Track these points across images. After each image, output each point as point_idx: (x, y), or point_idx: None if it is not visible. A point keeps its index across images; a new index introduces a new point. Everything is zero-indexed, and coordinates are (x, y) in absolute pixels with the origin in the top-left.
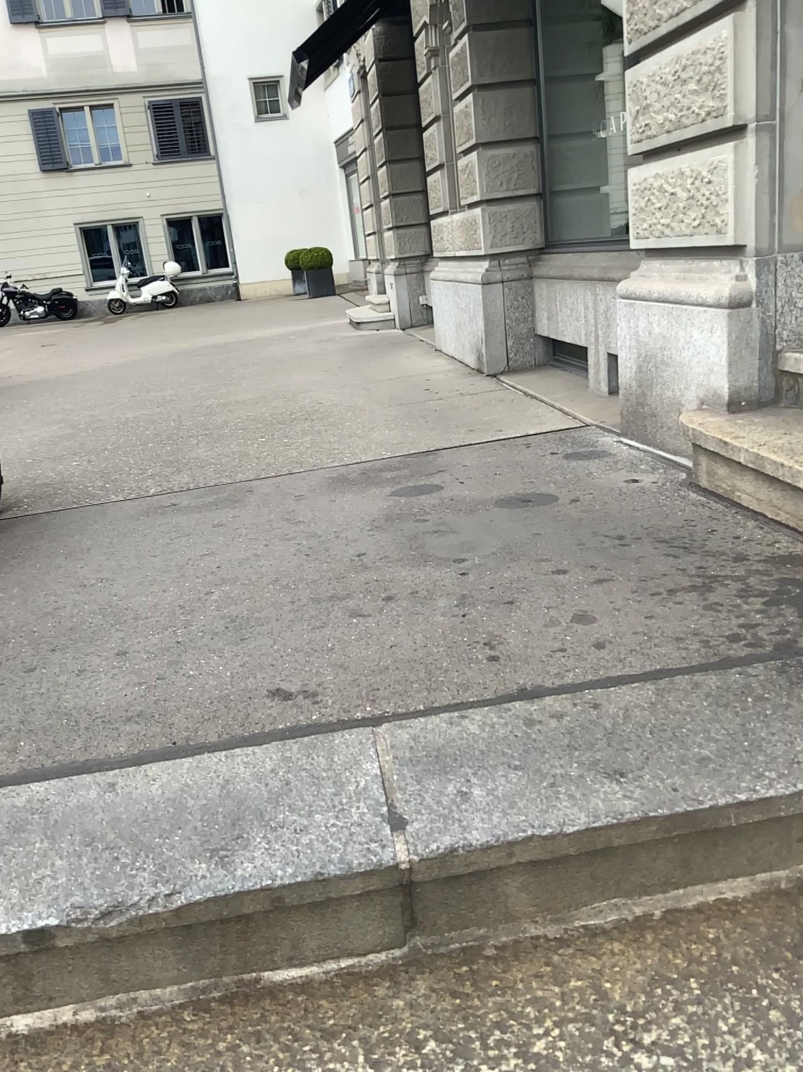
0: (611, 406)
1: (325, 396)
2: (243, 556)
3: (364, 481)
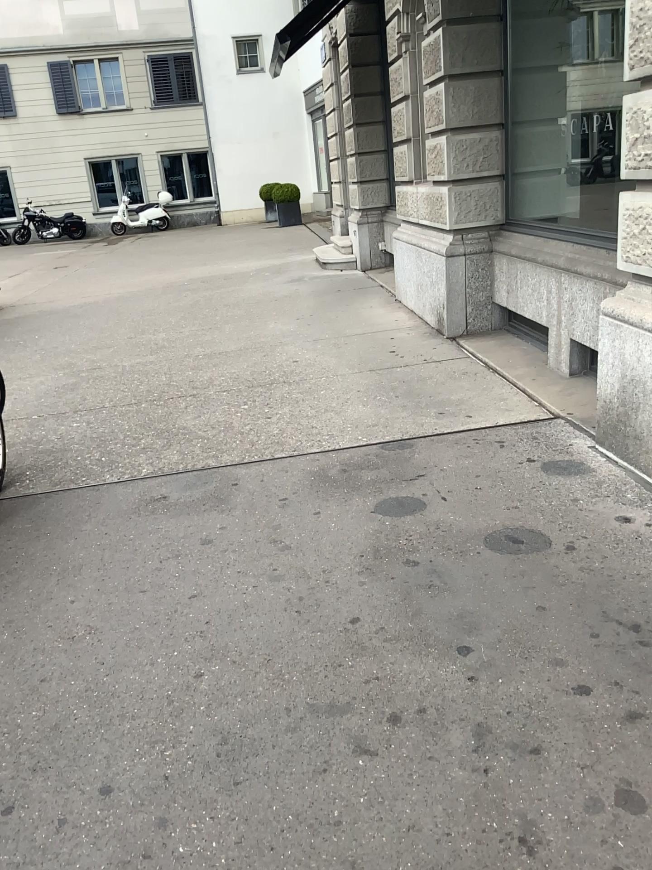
0: (573, 393)
1: (300, 354)
2: (233, 604)
3: (347, 488)
